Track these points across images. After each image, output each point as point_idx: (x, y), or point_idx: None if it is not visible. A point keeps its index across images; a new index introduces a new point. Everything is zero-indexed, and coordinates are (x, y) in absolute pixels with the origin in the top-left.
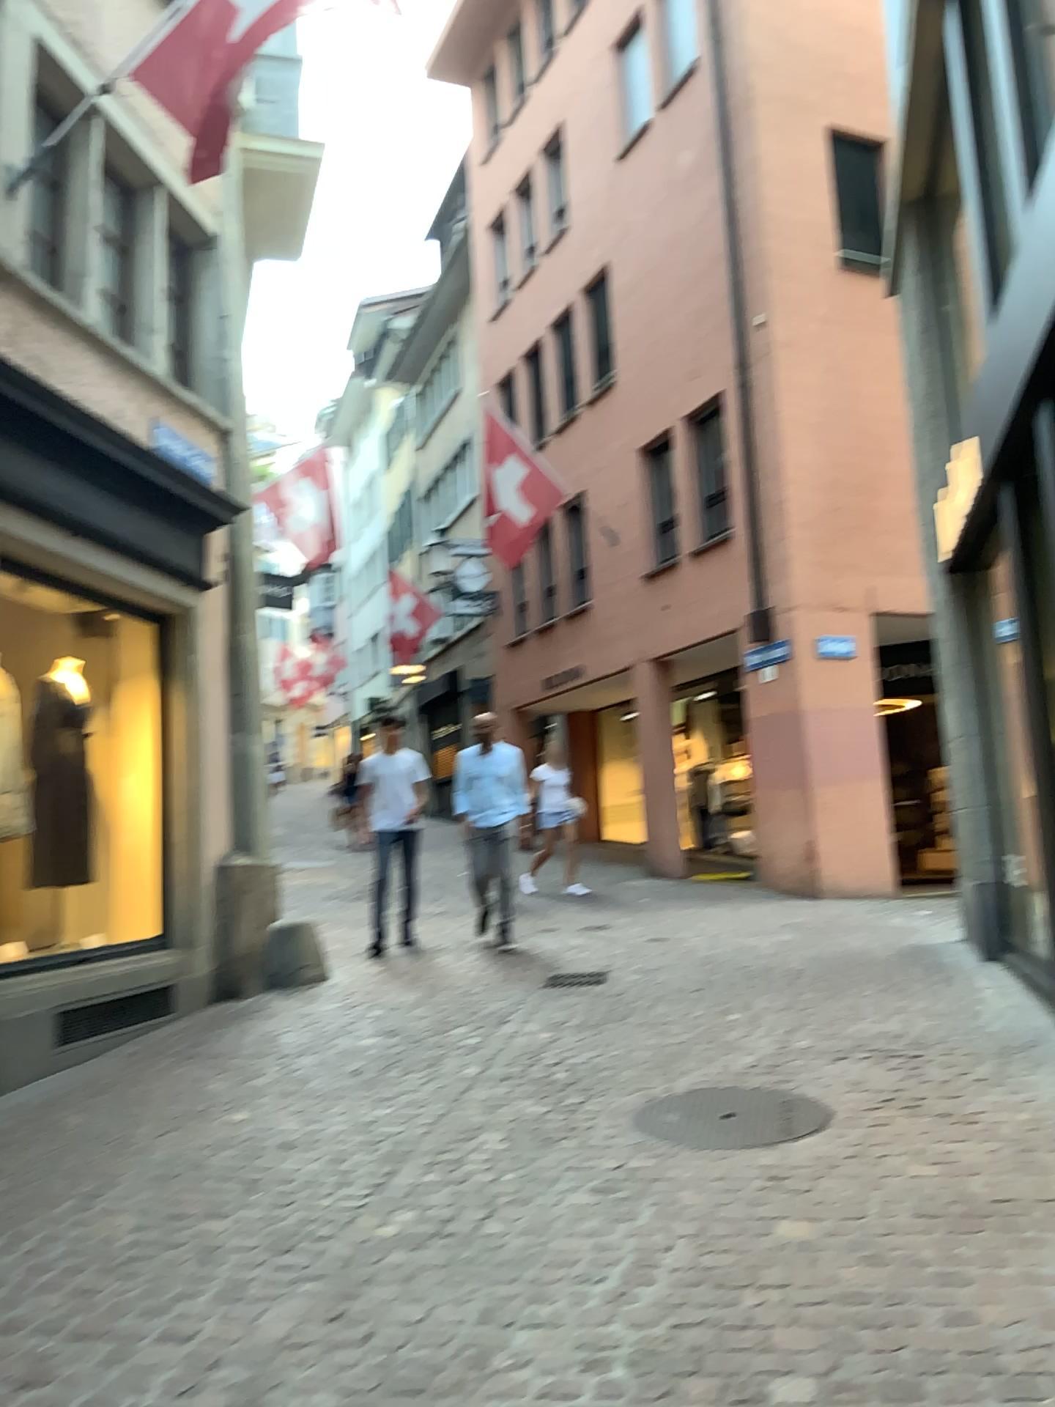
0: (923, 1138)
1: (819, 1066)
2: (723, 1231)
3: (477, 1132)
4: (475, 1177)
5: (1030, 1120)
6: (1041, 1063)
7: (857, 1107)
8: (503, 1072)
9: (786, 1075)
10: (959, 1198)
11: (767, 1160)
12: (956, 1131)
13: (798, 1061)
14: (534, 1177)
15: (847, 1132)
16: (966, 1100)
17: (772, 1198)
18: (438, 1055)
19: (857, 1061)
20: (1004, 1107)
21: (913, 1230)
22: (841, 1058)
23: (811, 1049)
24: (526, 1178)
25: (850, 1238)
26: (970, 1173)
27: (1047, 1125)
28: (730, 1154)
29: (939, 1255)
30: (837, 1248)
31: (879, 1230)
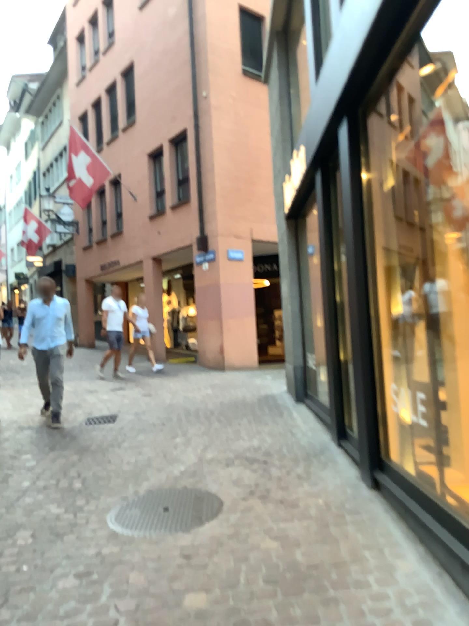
0: (270, 522)
1: (218, 473)
2: (151, 608)
3: (14, 533)
4: (3, 571)
5: (325, 505)
6: (328, 466)
7: (236, 500)
8: (43, 485)
9: (200, 479)
10: (290, 569)
11: (184, 544)
12: (288, 515)
13: (208, 470)
14: (41, 568)
15: (230, 520)
16: (293, 493)
17: (185, 574)
18: (7, 475)
19: (237, 469)
20: (312, 497)
21: (265, 596)
22: (230, 467)
23: (215, 461)
24: (36, 569)
25: (228, 607)
26: (296, 547)
27: (333, 508)
28: (163, 541)
29: (279, 618)
30: (219, 616)
31: (245, 598)
